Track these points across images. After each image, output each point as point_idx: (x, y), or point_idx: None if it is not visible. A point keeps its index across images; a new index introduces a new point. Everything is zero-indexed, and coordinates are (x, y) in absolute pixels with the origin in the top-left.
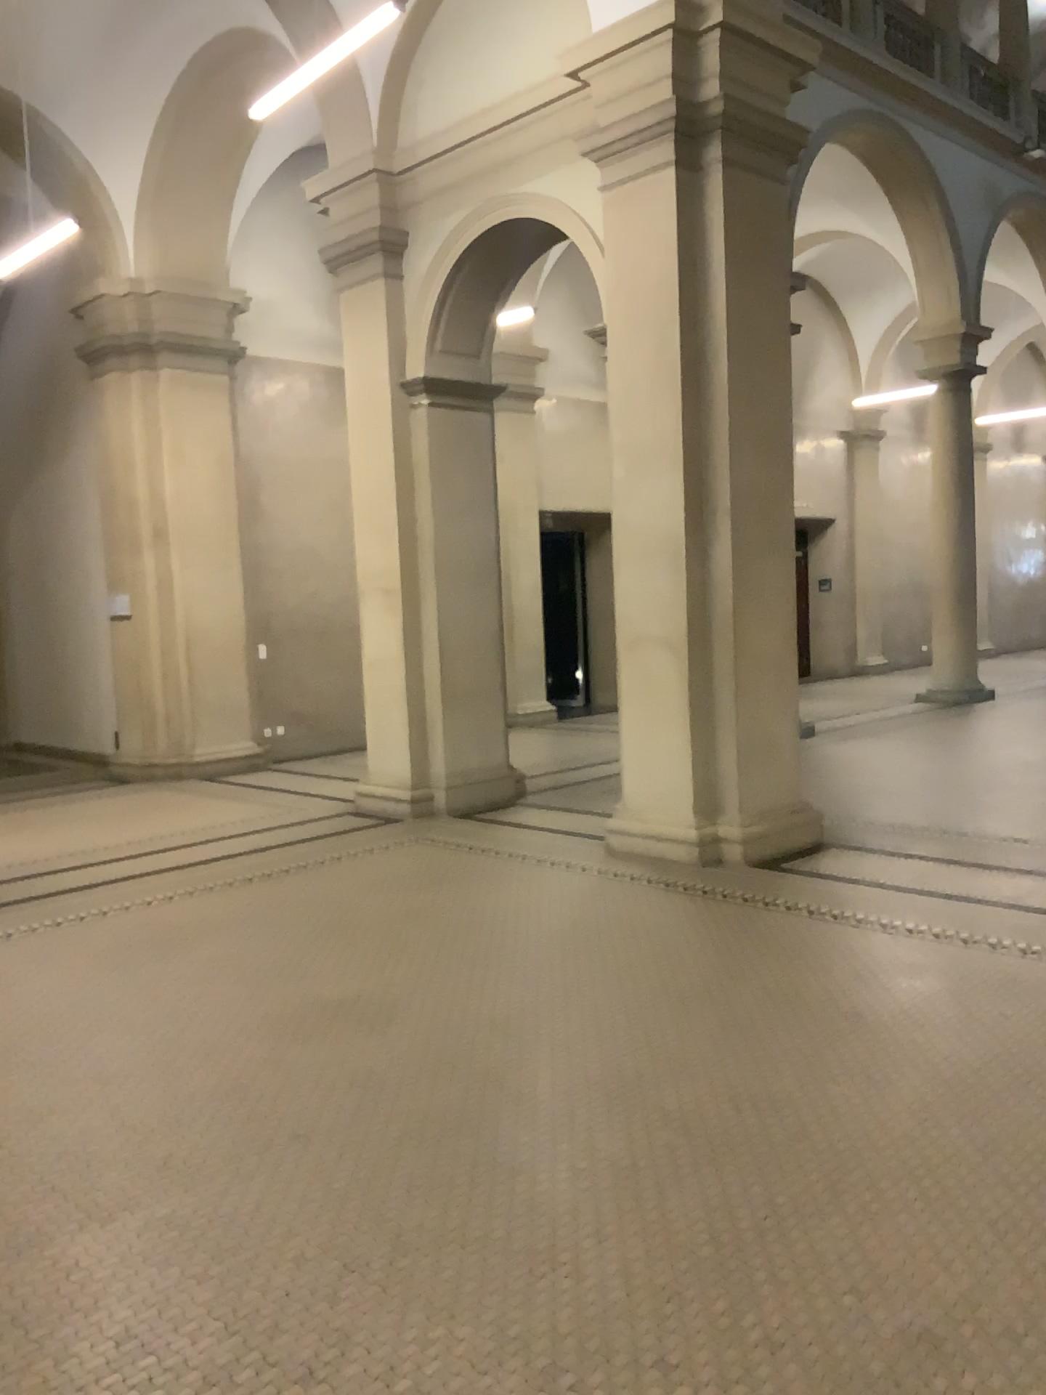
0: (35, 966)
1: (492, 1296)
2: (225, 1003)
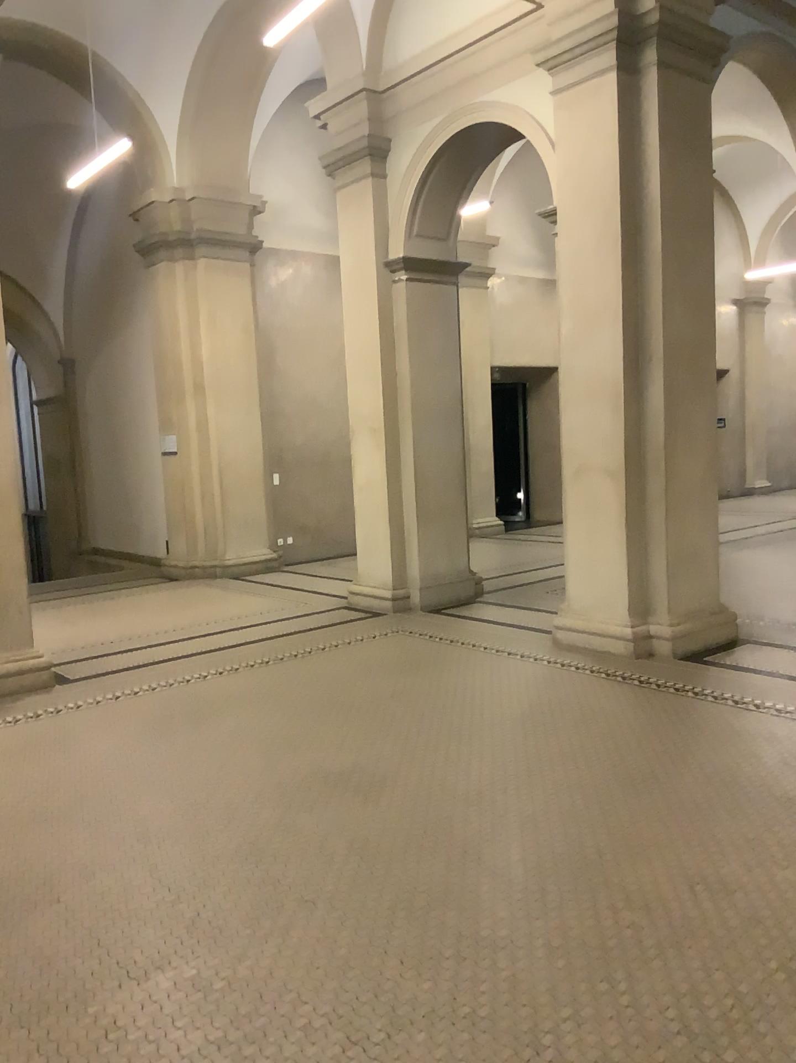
0: (93, 729)
1: (460, 1060)
2: (239, 766)
